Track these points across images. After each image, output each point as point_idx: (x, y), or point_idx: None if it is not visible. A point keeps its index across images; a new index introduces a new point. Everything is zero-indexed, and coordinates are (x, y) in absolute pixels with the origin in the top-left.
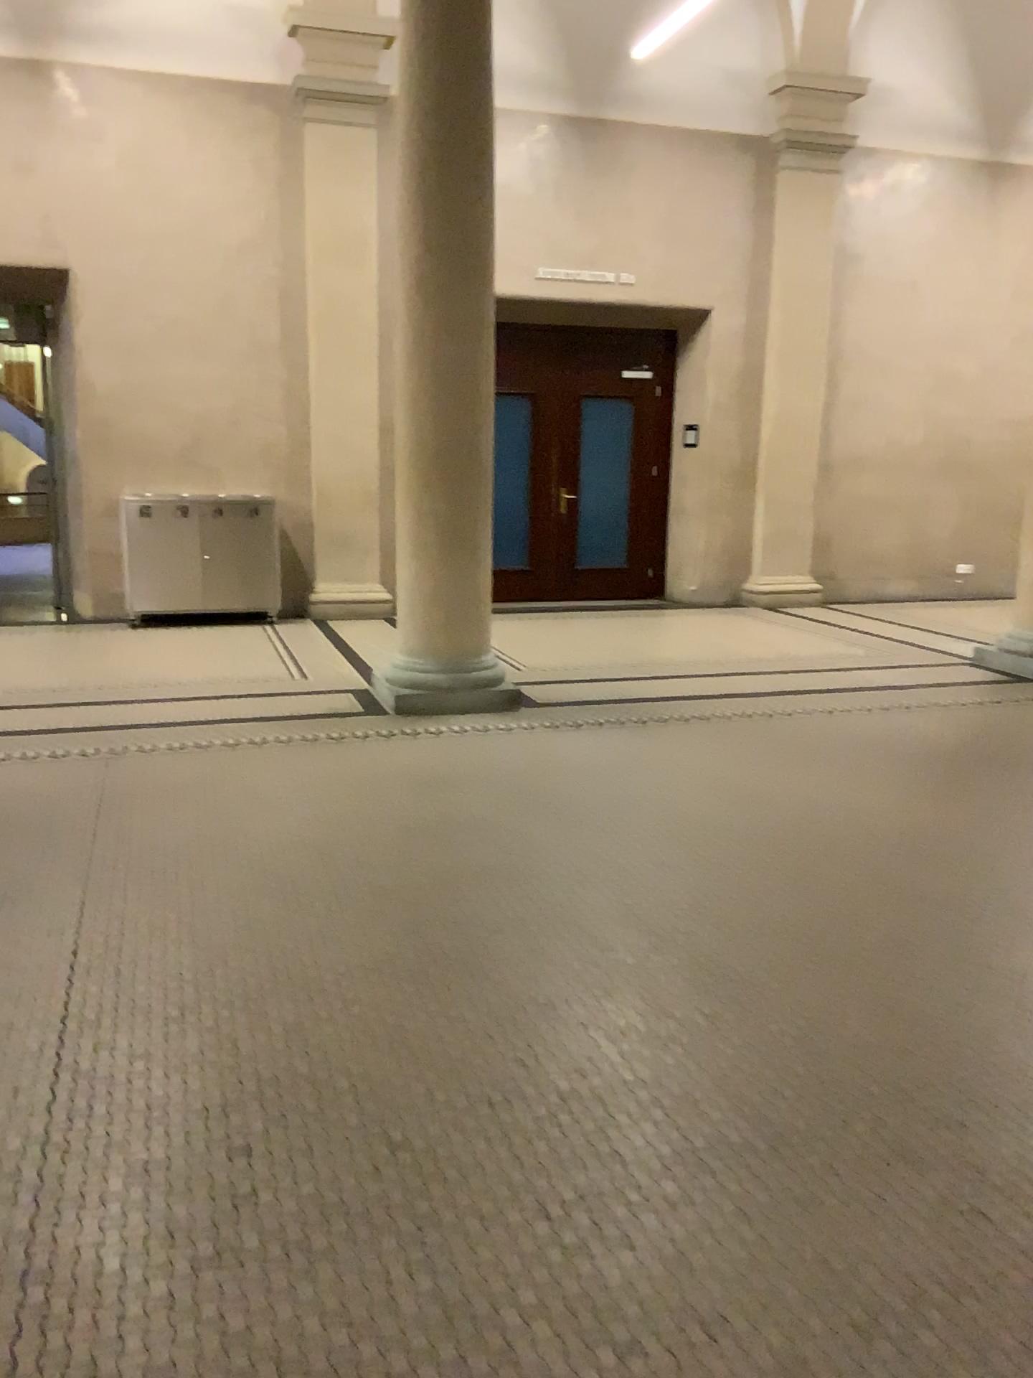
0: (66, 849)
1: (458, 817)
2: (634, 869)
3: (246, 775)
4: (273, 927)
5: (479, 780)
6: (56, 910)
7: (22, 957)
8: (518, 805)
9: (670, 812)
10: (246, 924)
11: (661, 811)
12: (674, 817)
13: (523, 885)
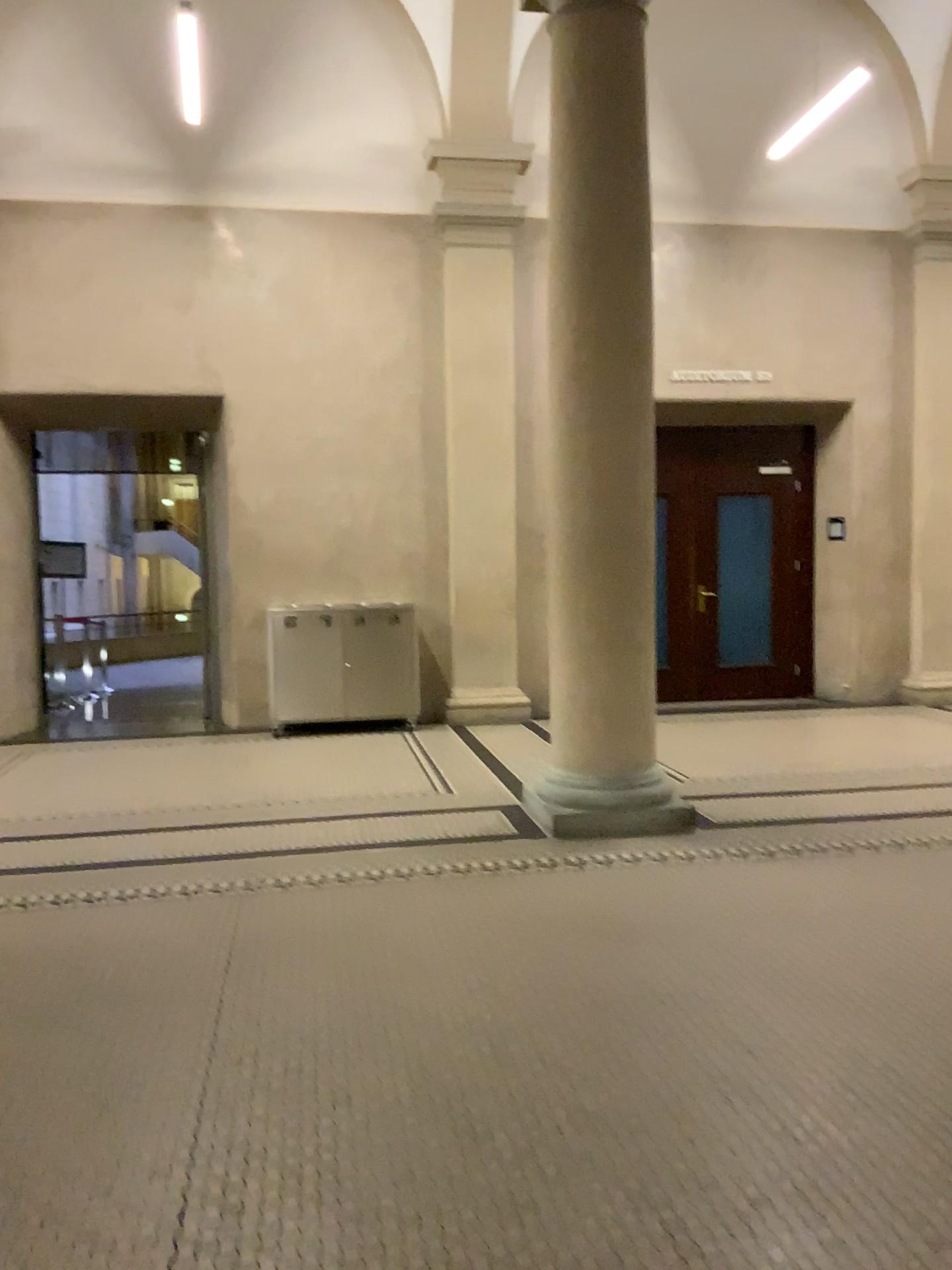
0: (182, 1028)
1: (657, 986)
2: (920, 1081)
3: (393, 919)
4: (441, 1178)
5: (672, 931)
6: (159, 1134)
7: (104, 1219)
8: (729, 969)
9: (931, 982)
10: (404, 1170)
11: (918, 980)
12: (939, 991)
13: (772, 1108)
